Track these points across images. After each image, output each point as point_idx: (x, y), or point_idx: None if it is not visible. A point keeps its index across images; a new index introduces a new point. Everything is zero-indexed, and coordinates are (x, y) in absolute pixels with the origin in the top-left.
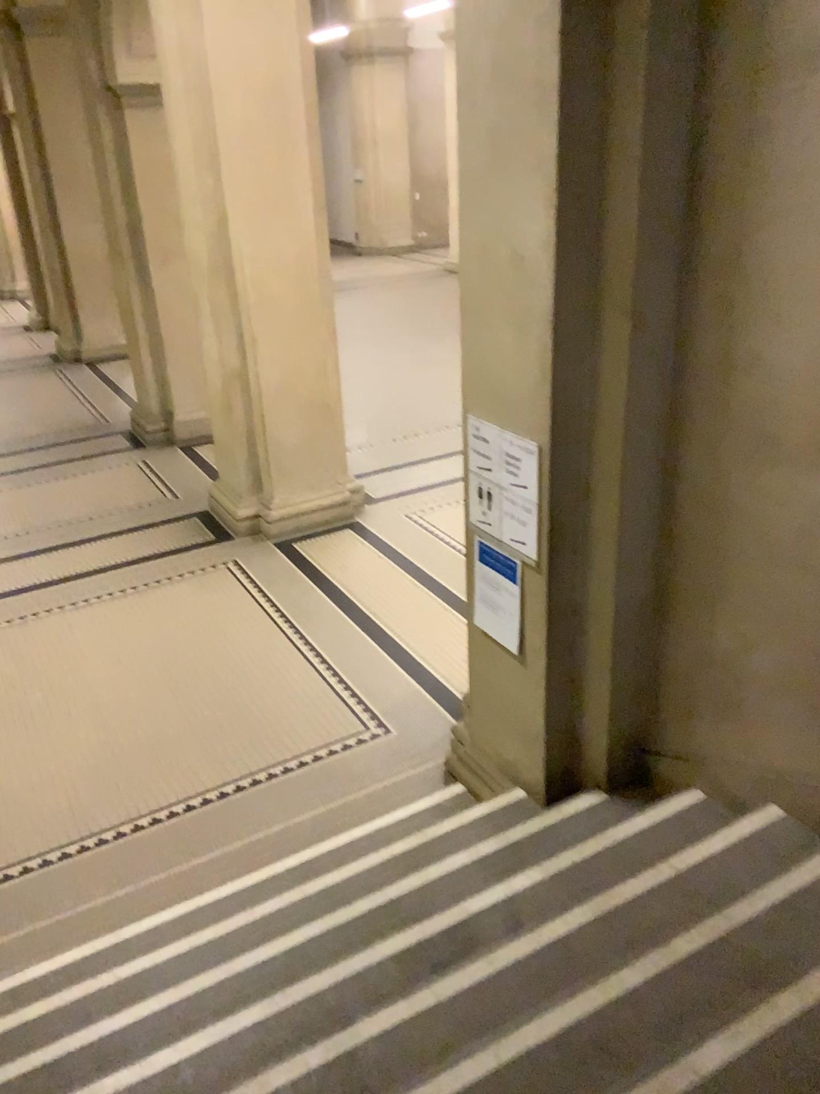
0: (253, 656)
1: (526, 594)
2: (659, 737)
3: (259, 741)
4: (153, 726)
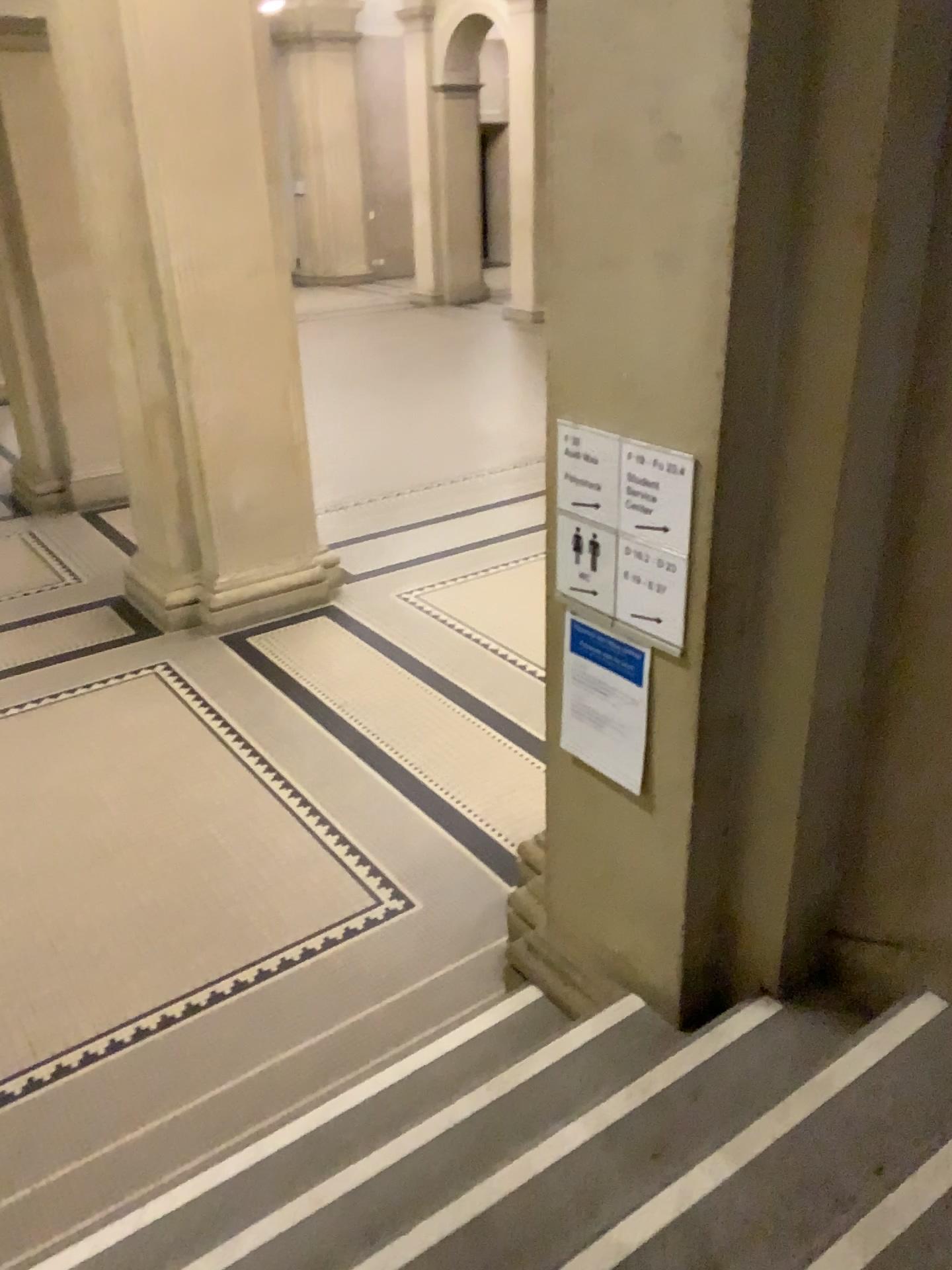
0: (201, 800)
1: (654, 701)
2: (852, 911)
3: (218, 928)
4: (54, 913)
